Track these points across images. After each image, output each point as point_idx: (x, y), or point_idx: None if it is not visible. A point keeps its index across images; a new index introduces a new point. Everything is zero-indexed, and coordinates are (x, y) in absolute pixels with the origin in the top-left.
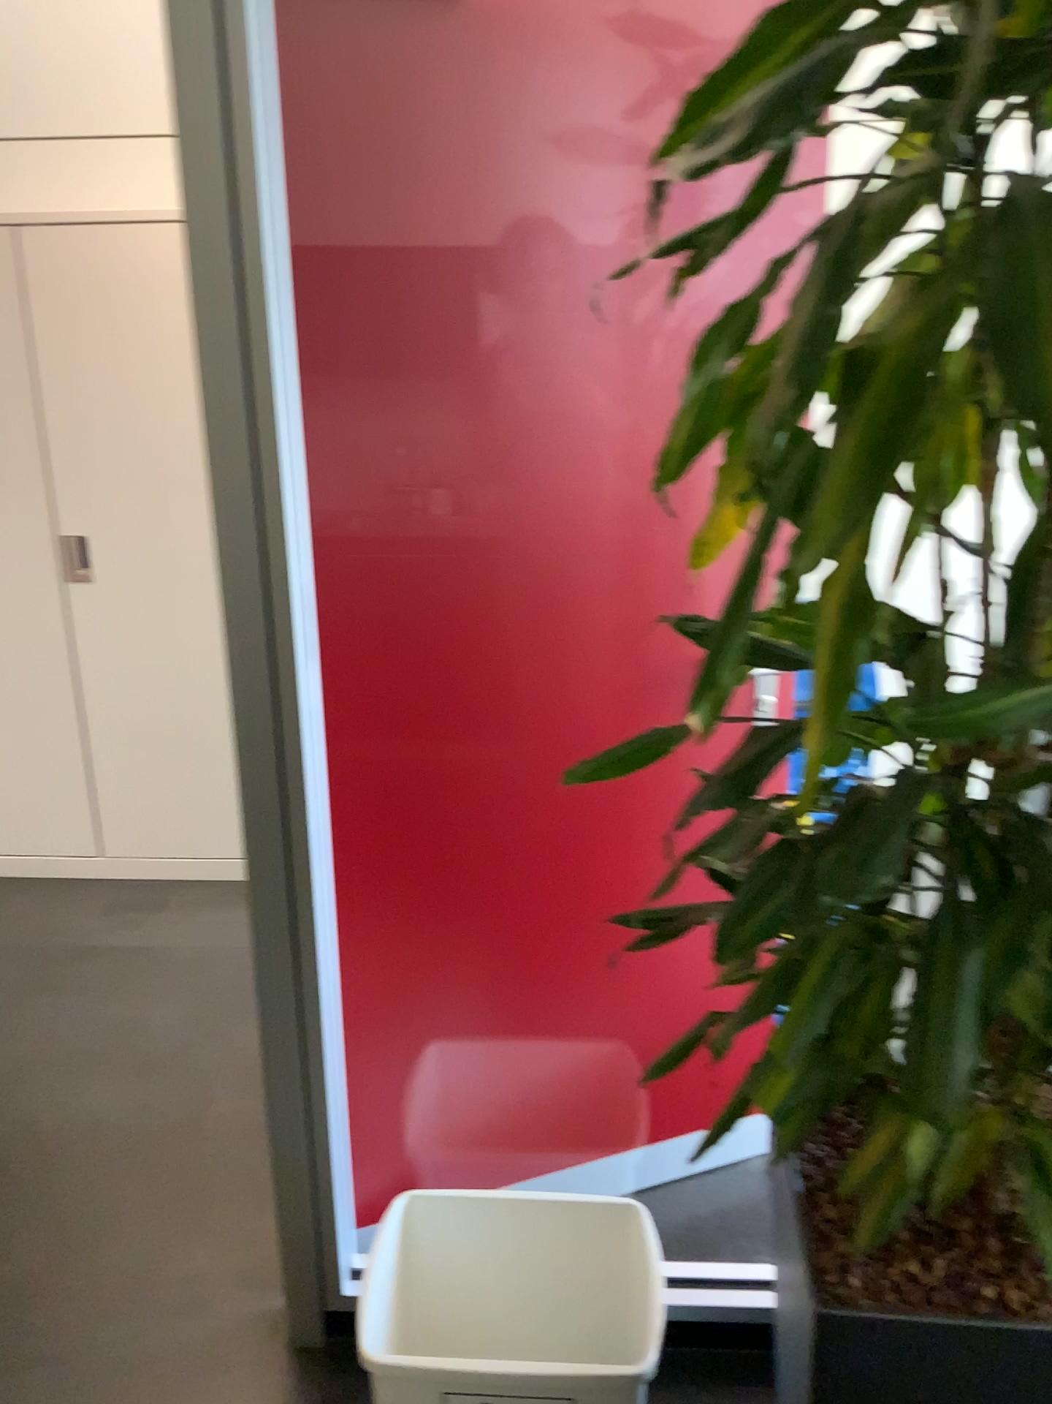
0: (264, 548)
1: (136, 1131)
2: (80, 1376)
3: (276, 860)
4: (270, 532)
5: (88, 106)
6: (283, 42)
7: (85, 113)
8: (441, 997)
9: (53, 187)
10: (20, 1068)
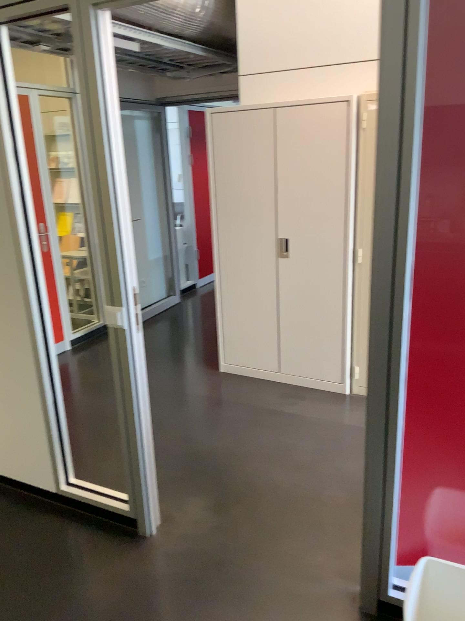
0: (394, 246)
1: (291, 494)
2: (269, 595)
3: (382, 390)
4: (397, 239)
5: (302, 54)
6: (426, 10)
7: (300, 57)
8: (447, 466)
9: (284, 90)
10: (244, 456)
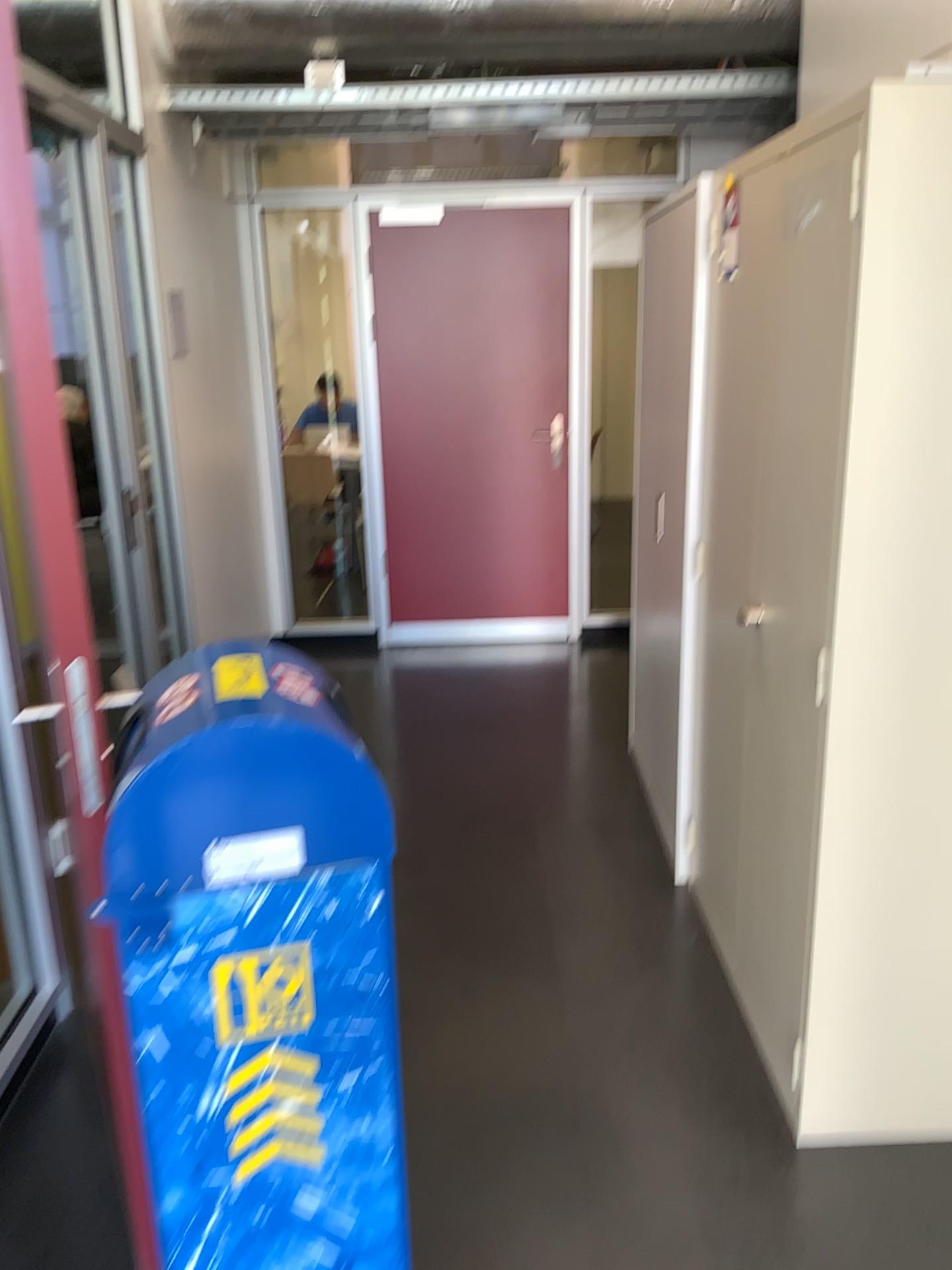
0: None
1: None
2: None
3: None
4: None
5: (840, 66)
6: None
7: (838, 75)
8: None
9: None
10: None
